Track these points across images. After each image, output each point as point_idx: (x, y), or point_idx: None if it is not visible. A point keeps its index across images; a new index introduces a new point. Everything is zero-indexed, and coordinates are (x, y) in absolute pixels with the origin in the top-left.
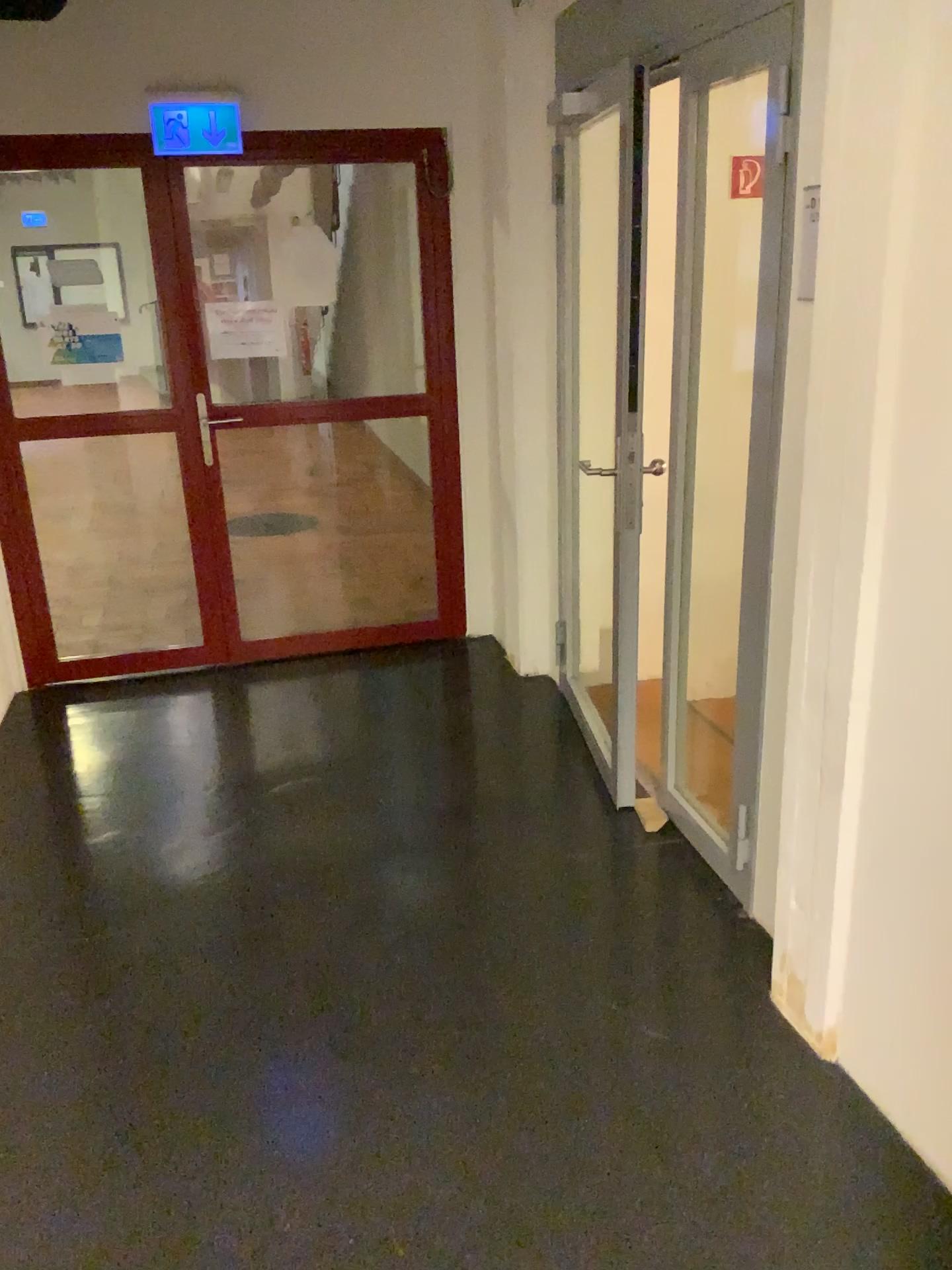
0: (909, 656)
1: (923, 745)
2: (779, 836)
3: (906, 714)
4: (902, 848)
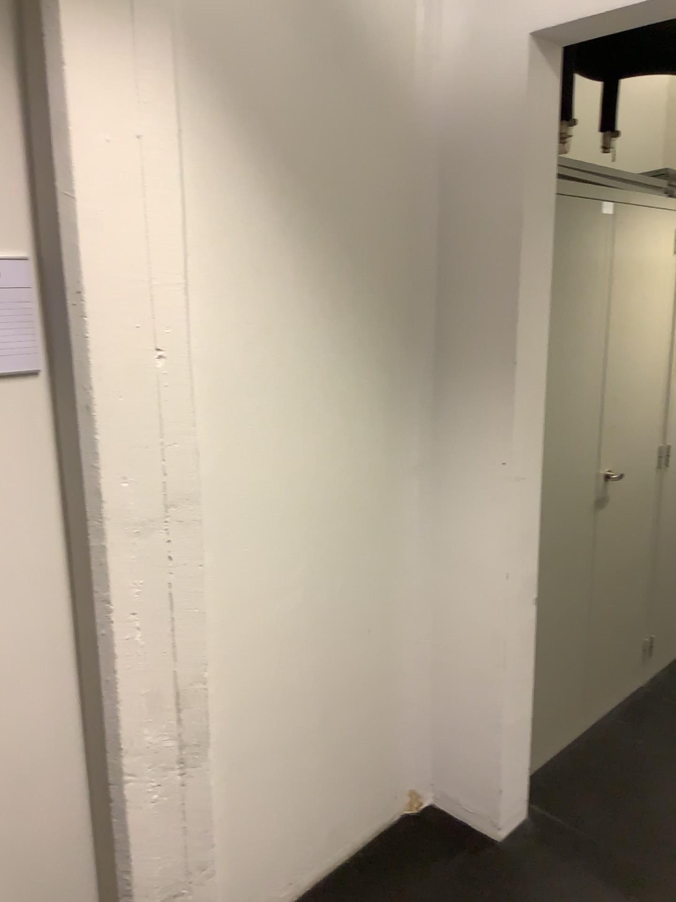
0: (239, 597)
1: (255, 647)
2: (134, 874)
3: (241, 638)
4: (251, 731)
